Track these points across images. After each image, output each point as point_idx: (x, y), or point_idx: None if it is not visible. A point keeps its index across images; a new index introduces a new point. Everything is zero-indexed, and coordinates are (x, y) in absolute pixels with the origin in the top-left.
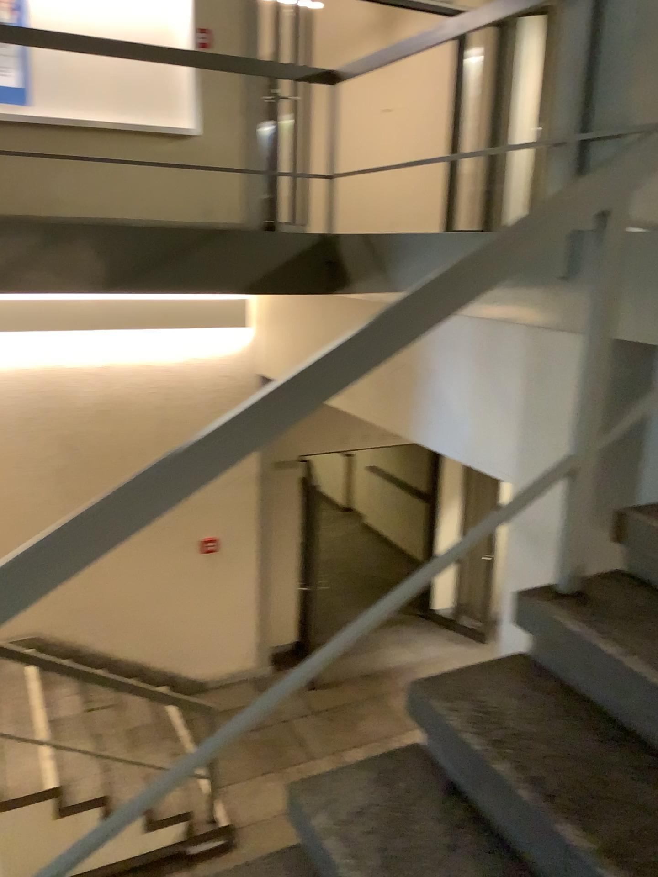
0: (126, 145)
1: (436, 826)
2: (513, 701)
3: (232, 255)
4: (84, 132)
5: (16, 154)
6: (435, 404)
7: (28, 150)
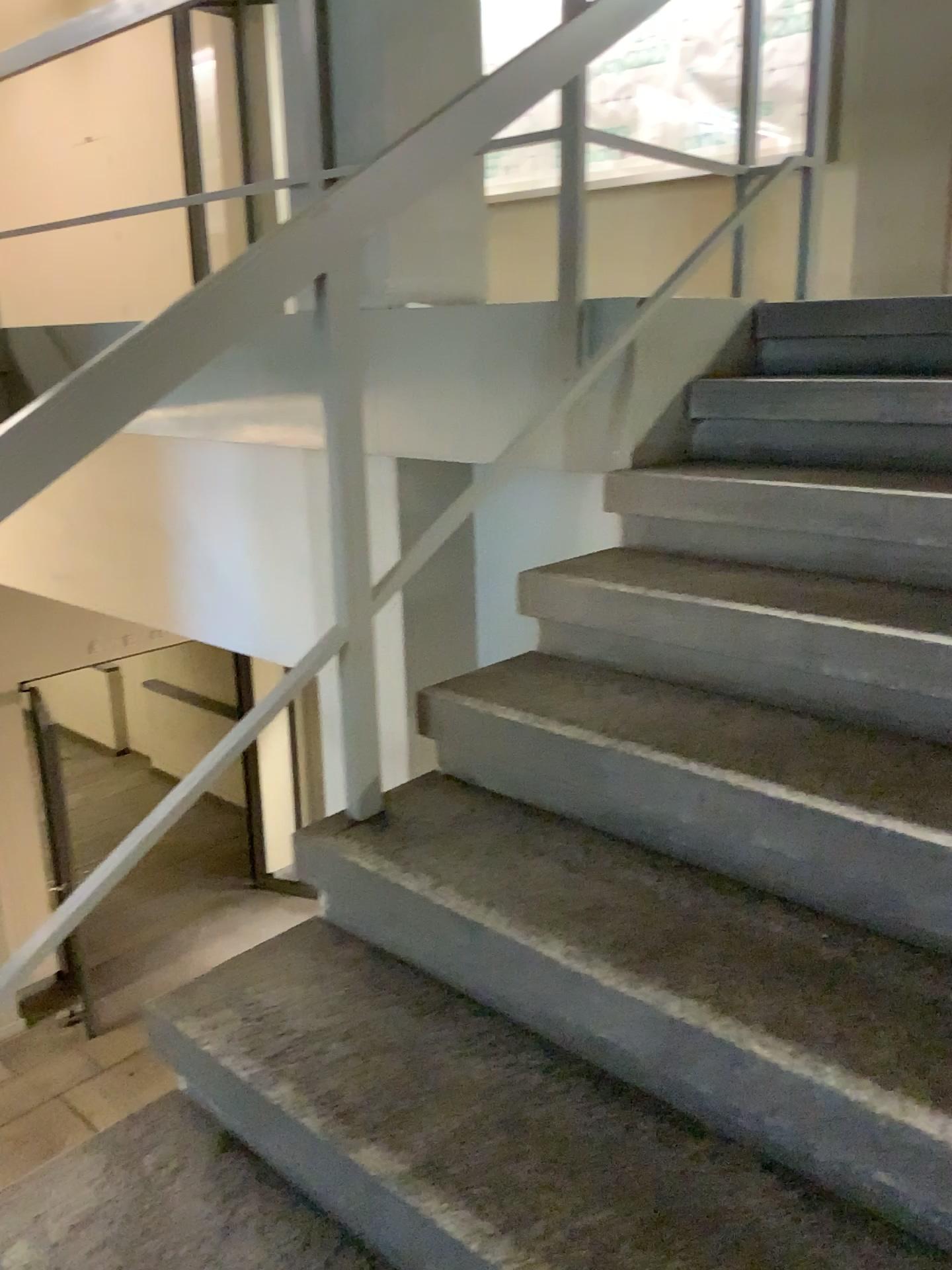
0: None
1: (206, 1206)
2: (305, 991)
3: None
4: None
5: None
6: (203, 574)
7: None
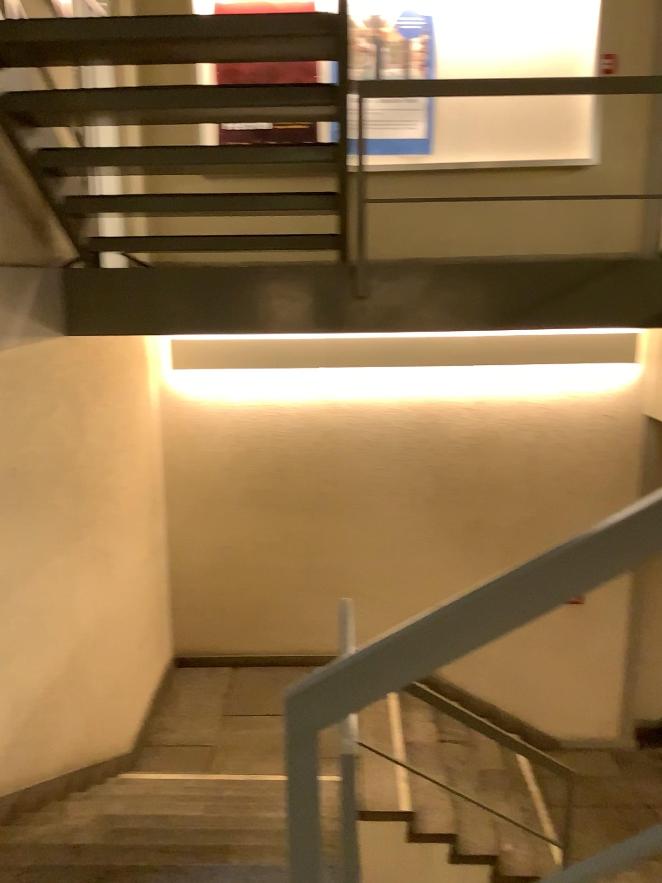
0: (526, 180)
1: None
2: None
3: (631, 288)
4: (487, 173)
5: (423, 199)
6: None
7: (434, 194)
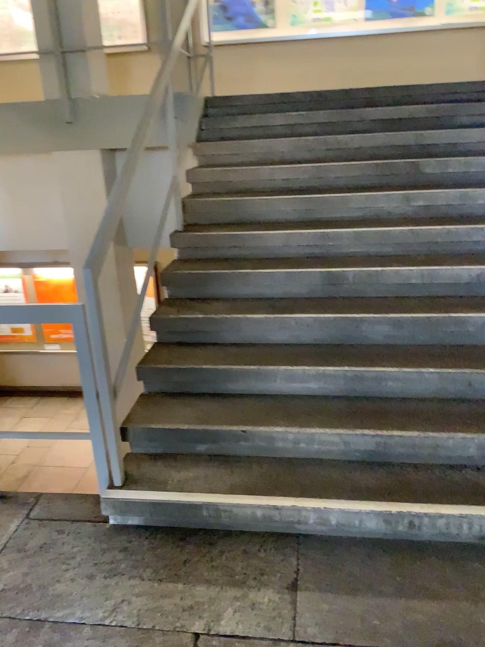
0: None
1: (199, 304)
2: (192, 265)
3: None
4: None
5: None
6: None
7: None
